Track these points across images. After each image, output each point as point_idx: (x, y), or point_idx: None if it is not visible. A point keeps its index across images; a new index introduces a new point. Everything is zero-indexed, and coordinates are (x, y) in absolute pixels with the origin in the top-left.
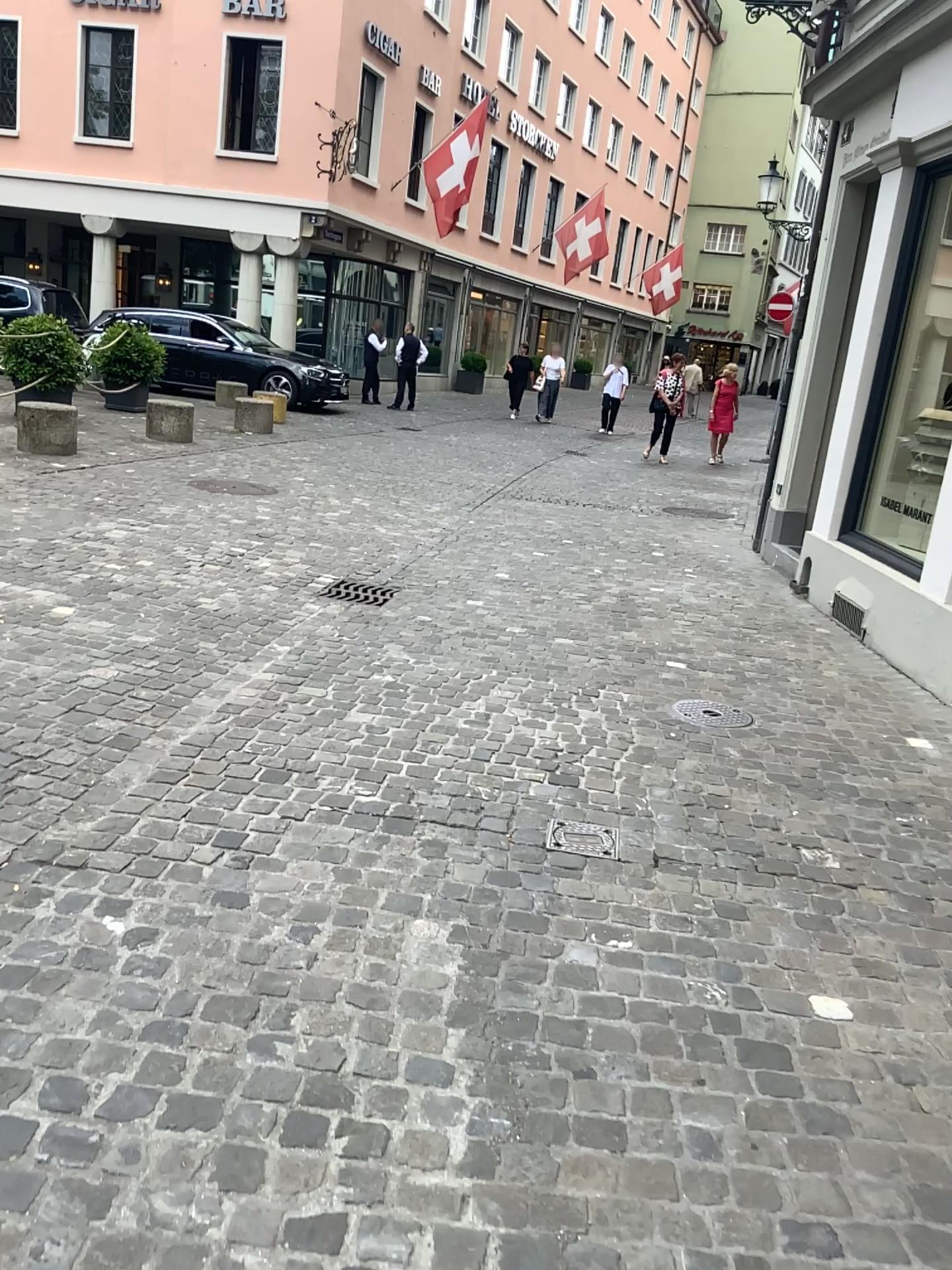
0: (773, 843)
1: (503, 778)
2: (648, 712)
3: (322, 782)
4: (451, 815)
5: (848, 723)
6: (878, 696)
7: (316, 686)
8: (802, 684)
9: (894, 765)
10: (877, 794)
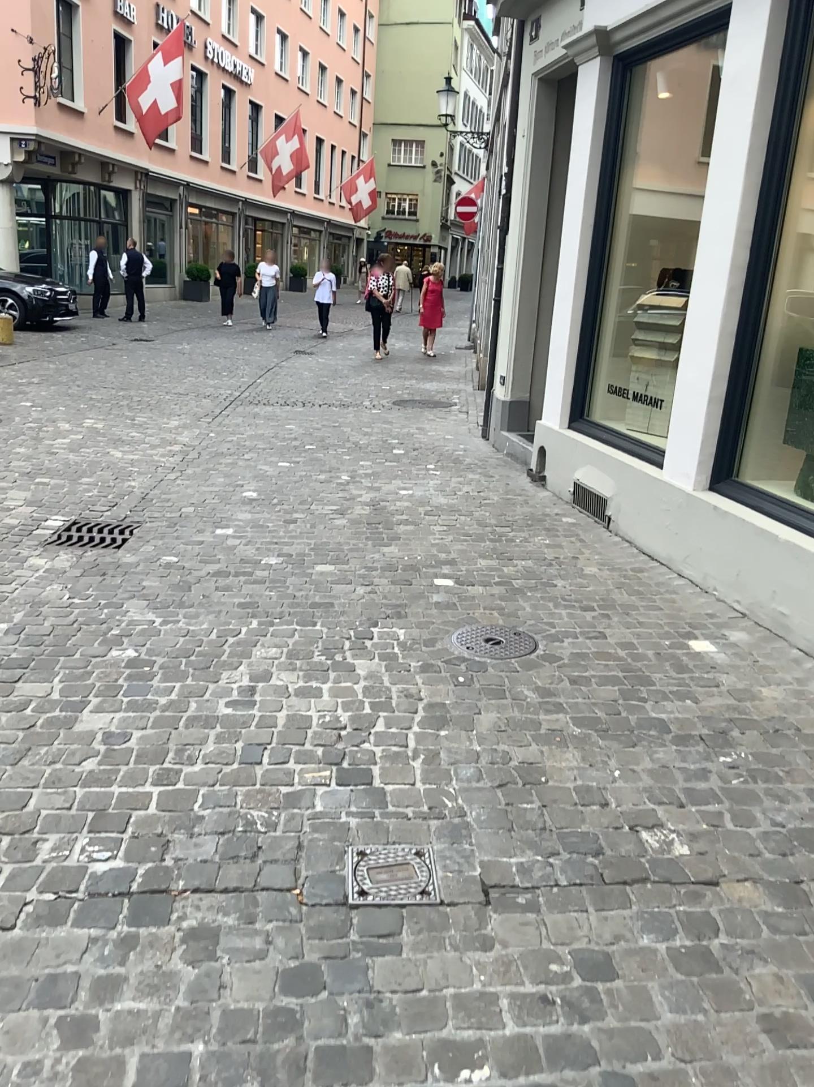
0: (607, 827)
1: (280, 788)
2: (428, 651)
3: (46, 842)
4: (221, 867)
5: (627, 631)
6: (643, 591)
7: (41, 679)
8: (569, 587)
9: (690, 681)
10: (689, 727)
